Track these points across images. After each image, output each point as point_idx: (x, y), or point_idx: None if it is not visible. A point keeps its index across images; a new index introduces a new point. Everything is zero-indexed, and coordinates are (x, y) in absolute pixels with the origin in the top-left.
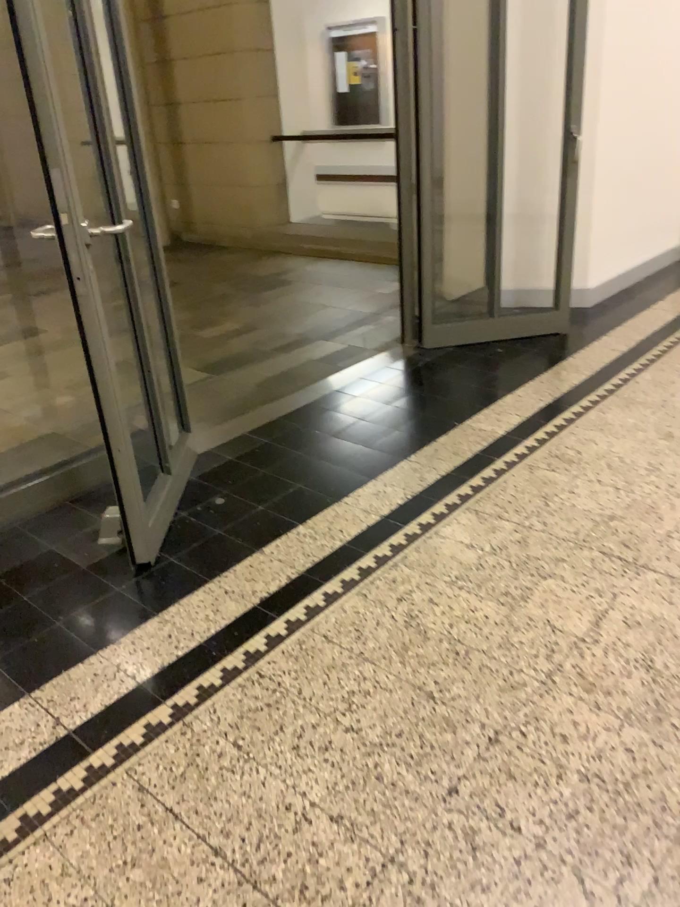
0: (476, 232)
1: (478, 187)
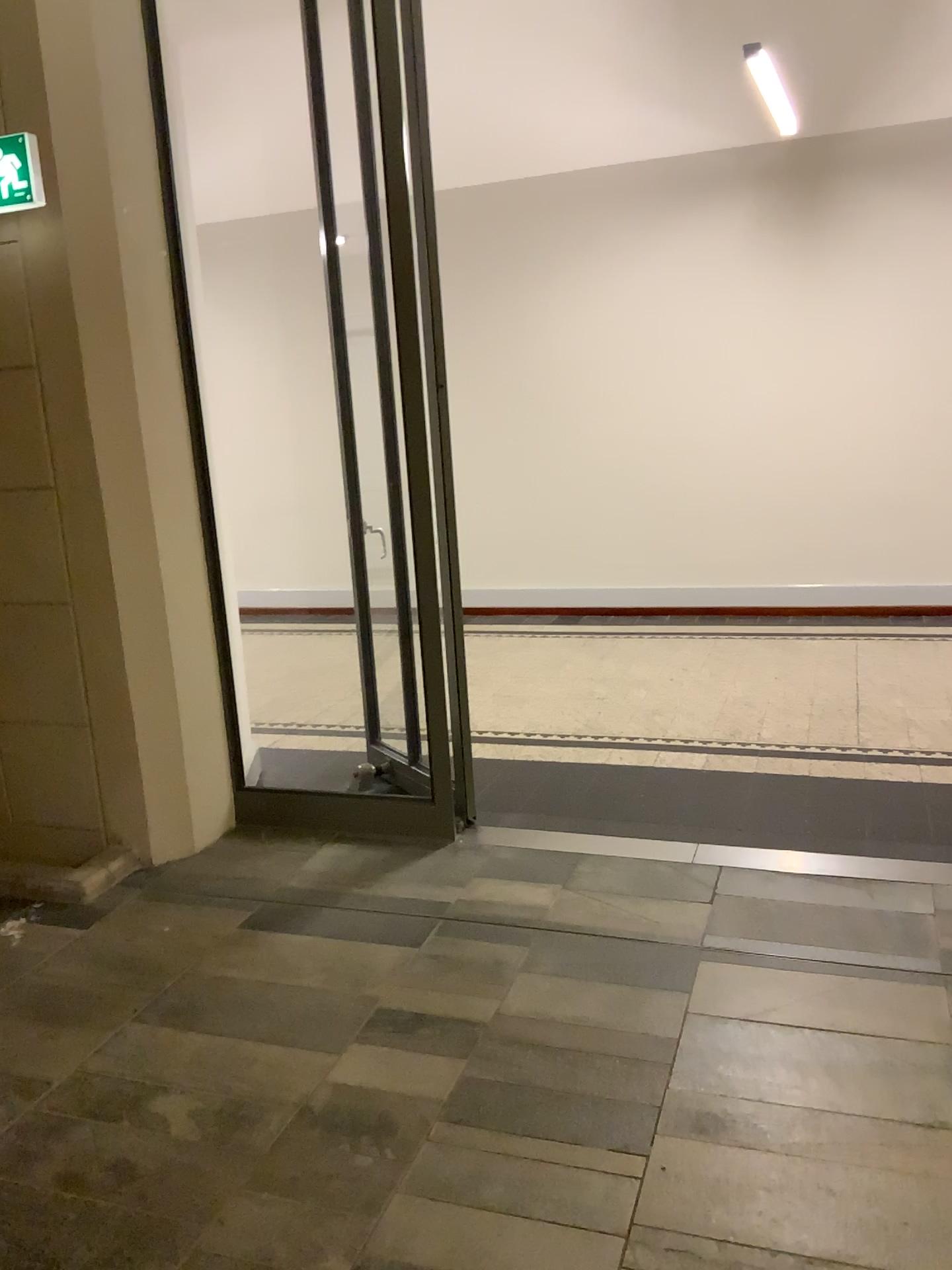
0: (210, 714)
1: (201, 641)
